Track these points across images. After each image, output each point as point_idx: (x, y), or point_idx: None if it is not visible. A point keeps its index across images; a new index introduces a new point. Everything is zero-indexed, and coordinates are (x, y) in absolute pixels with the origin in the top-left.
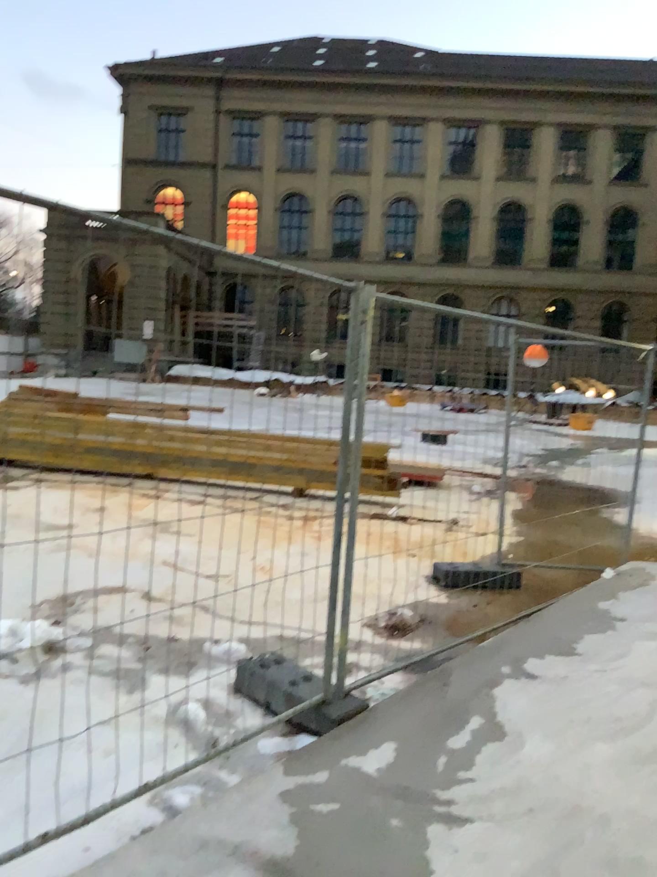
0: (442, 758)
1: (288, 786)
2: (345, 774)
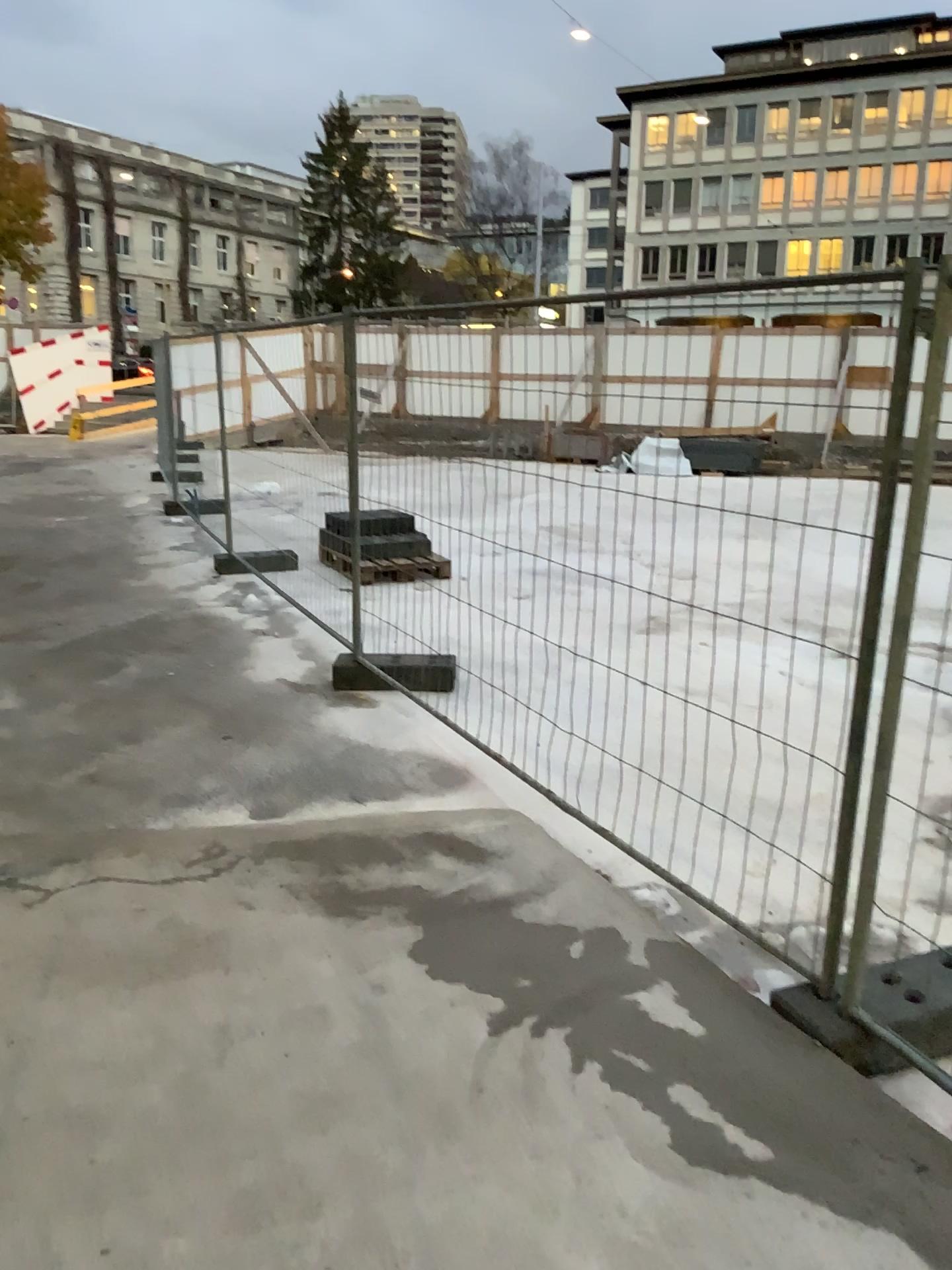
0: (636, 1058)
1: (634, 941)
2: (634, 973)
